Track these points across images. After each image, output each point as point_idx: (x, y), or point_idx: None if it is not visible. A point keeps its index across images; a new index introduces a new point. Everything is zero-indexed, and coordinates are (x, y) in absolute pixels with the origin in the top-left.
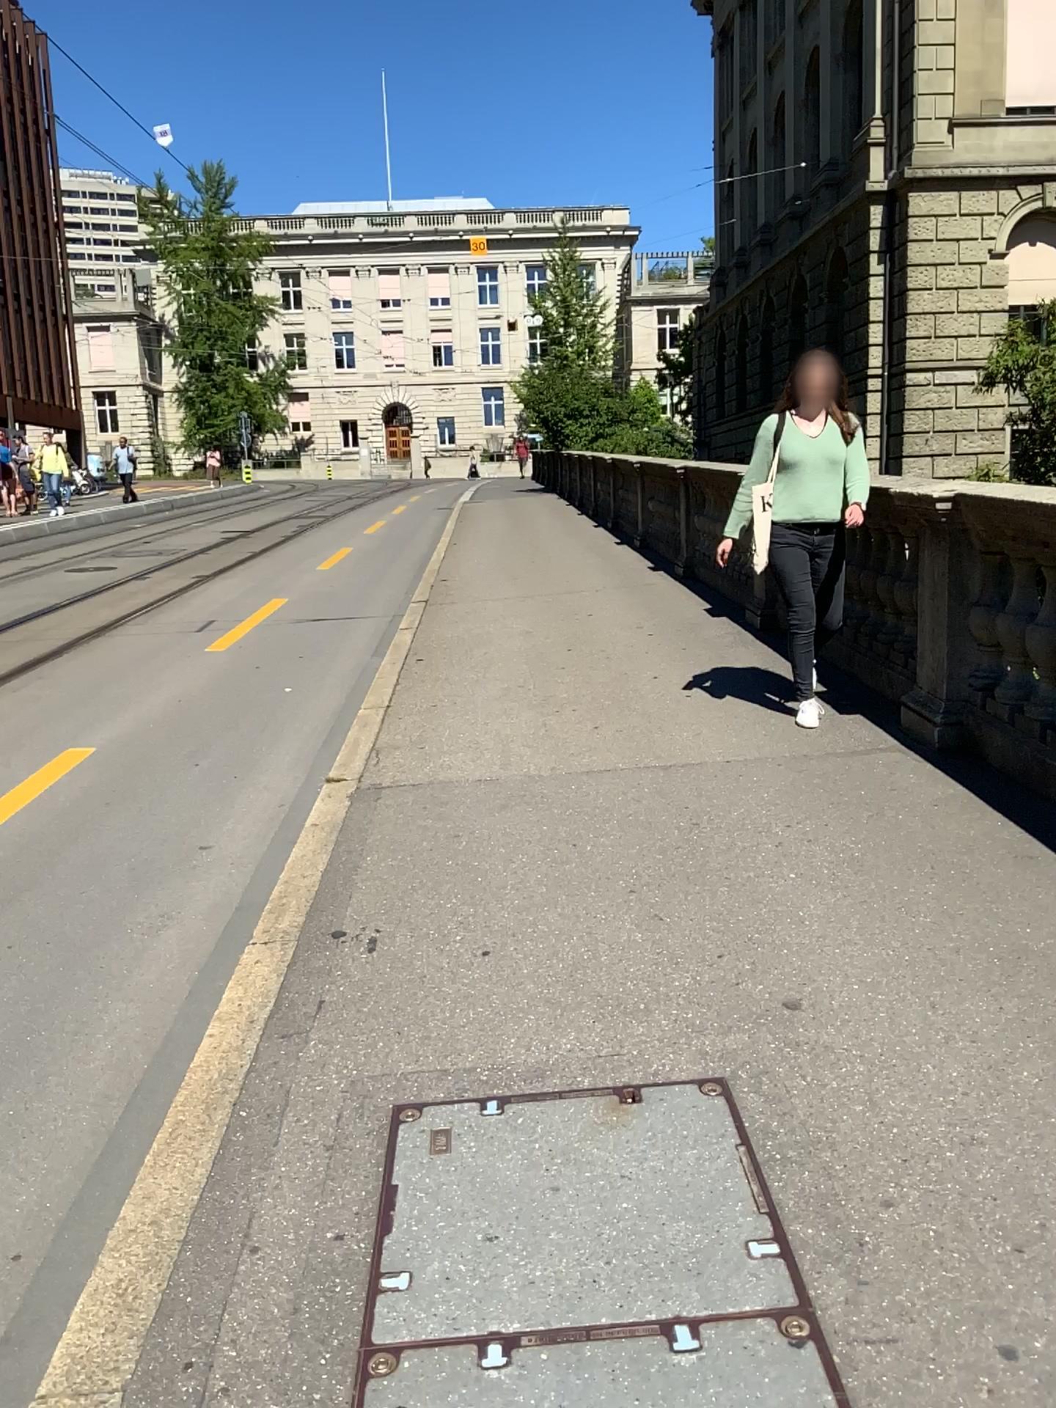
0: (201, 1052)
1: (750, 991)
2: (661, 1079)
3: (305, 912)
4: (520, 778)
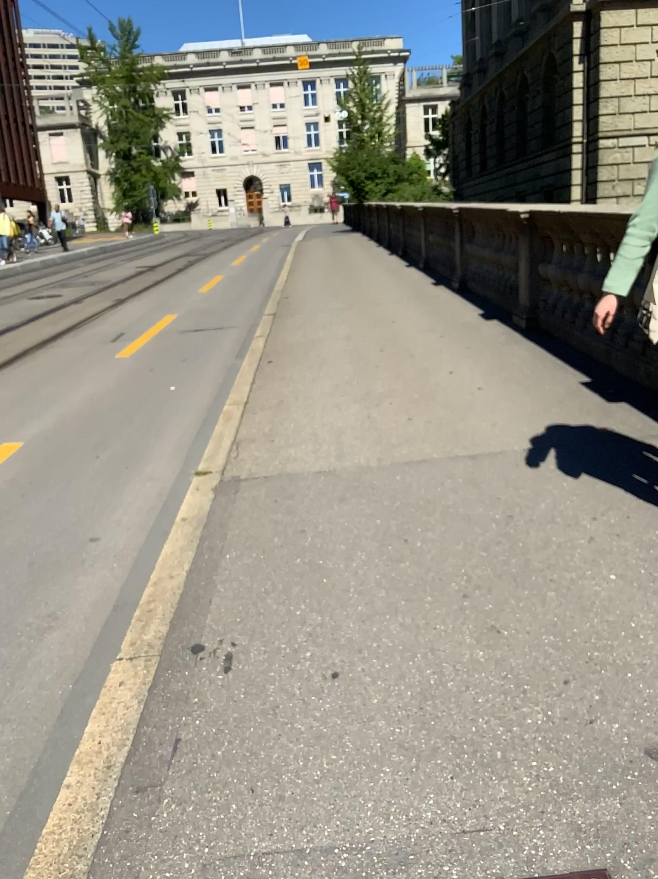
0: (60, 807)
1: (605, 730)
2: (538, 872)
3: (173, 617)
4: (354, 470)
